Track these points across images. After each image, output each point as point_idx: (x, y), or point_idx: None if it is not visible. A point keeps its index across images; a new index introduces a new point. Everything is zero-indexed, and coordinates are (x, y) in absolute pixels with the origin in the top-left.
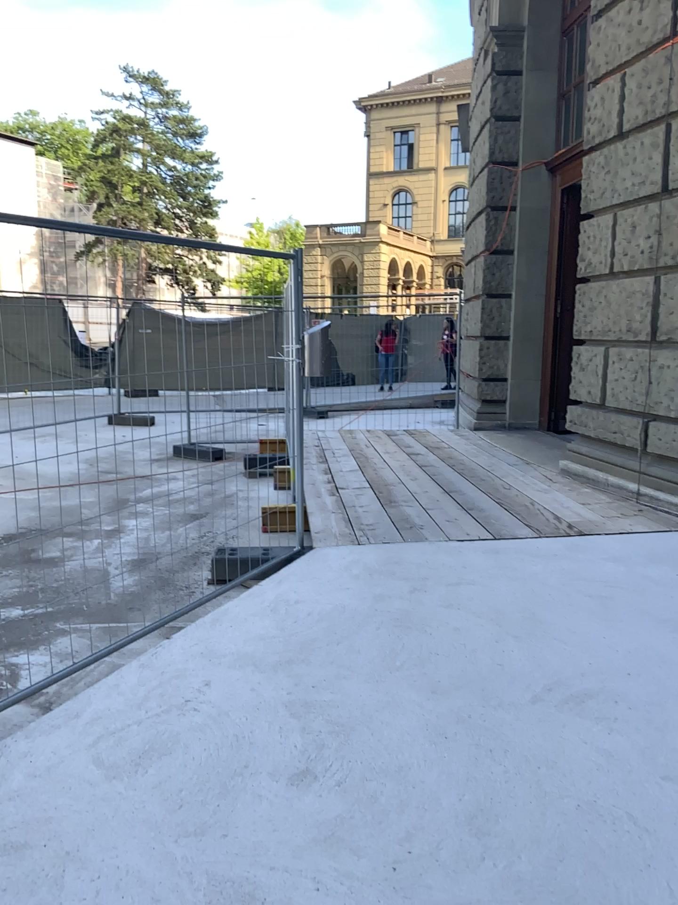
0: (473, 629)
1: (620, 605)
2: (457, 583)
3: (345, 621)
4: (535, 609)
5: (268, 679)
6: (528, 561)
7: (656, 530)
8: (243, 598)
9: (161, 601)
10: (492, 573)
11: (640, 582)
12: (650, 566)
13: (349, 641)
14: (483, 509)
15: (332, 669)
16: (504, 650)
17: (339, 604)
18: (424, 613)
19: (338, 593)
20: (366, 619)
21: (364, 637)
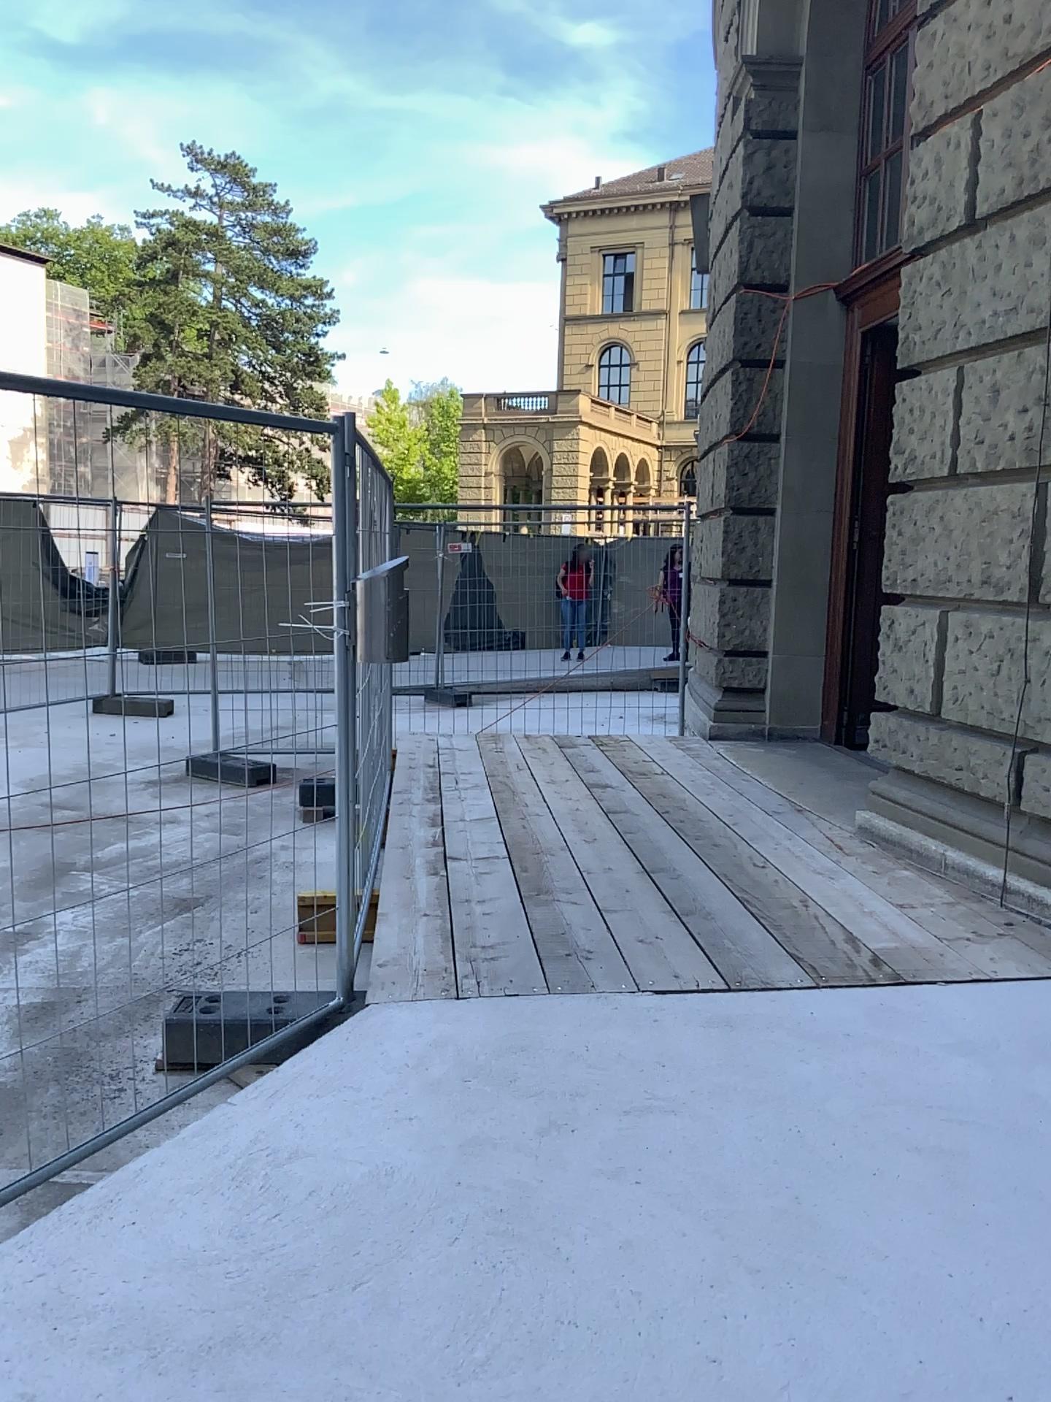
0: (662, 1246)
1: (984, 1177)
2: (641, 1106)
3: (388, 1210)
4: (801, 1186)
5: (169, 1401)
6: (793, 1047)
7: (1044, 974)
8: (189, 1133)
9: (48, 1112)
10: (717, 1082)
11: (1022, 1110)
12: (1040, 1065)
13: (382, 1277)
14: (710, 916)
15: (326, 1370)
16: (728, 1317)
17: (383, 1162)
18: (562, 1193)
19: (389, 1130)
20: (434, 1208)
21: (418, 1264)
